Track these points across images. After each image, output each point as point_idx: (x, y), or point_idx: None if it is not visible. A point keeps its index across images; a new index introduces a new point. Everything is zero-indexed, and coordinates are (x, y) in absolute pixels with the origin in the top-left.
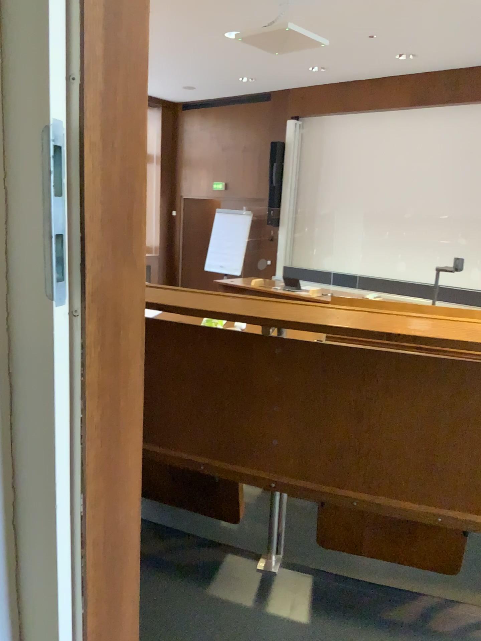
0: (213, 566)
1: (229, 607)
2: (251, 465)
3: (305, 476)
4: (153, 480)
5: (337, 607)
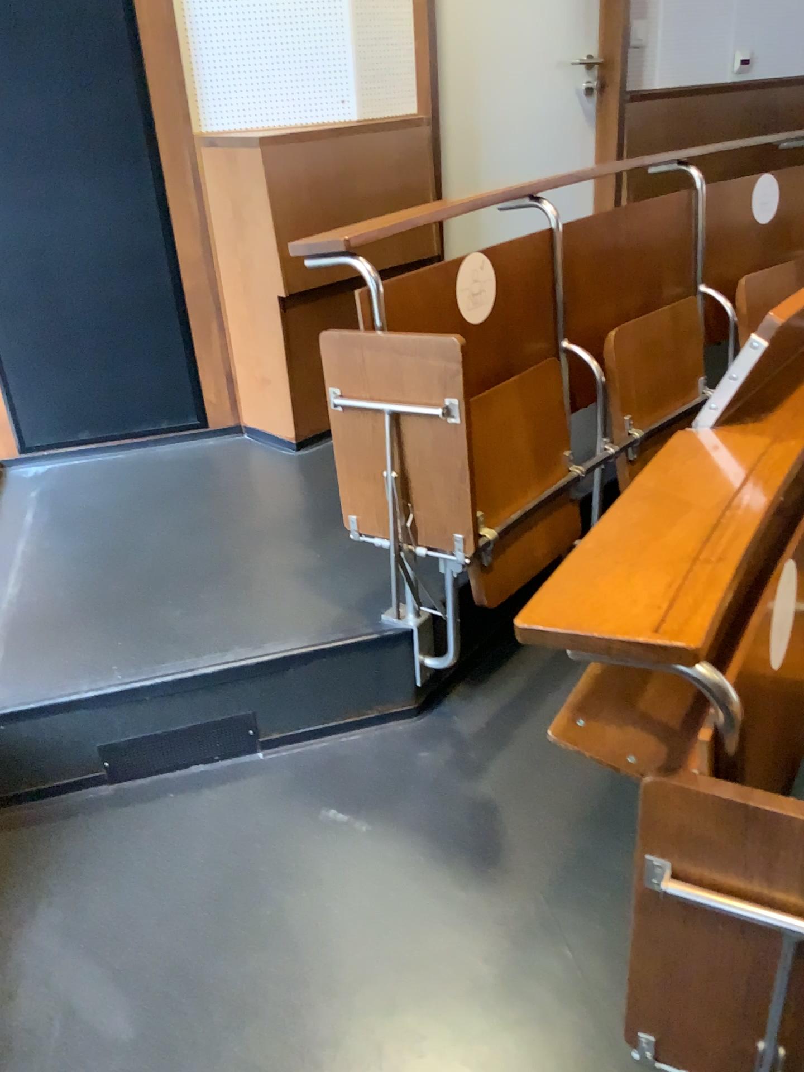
0: None
1: None
2: None
3: None
4: None
5: None
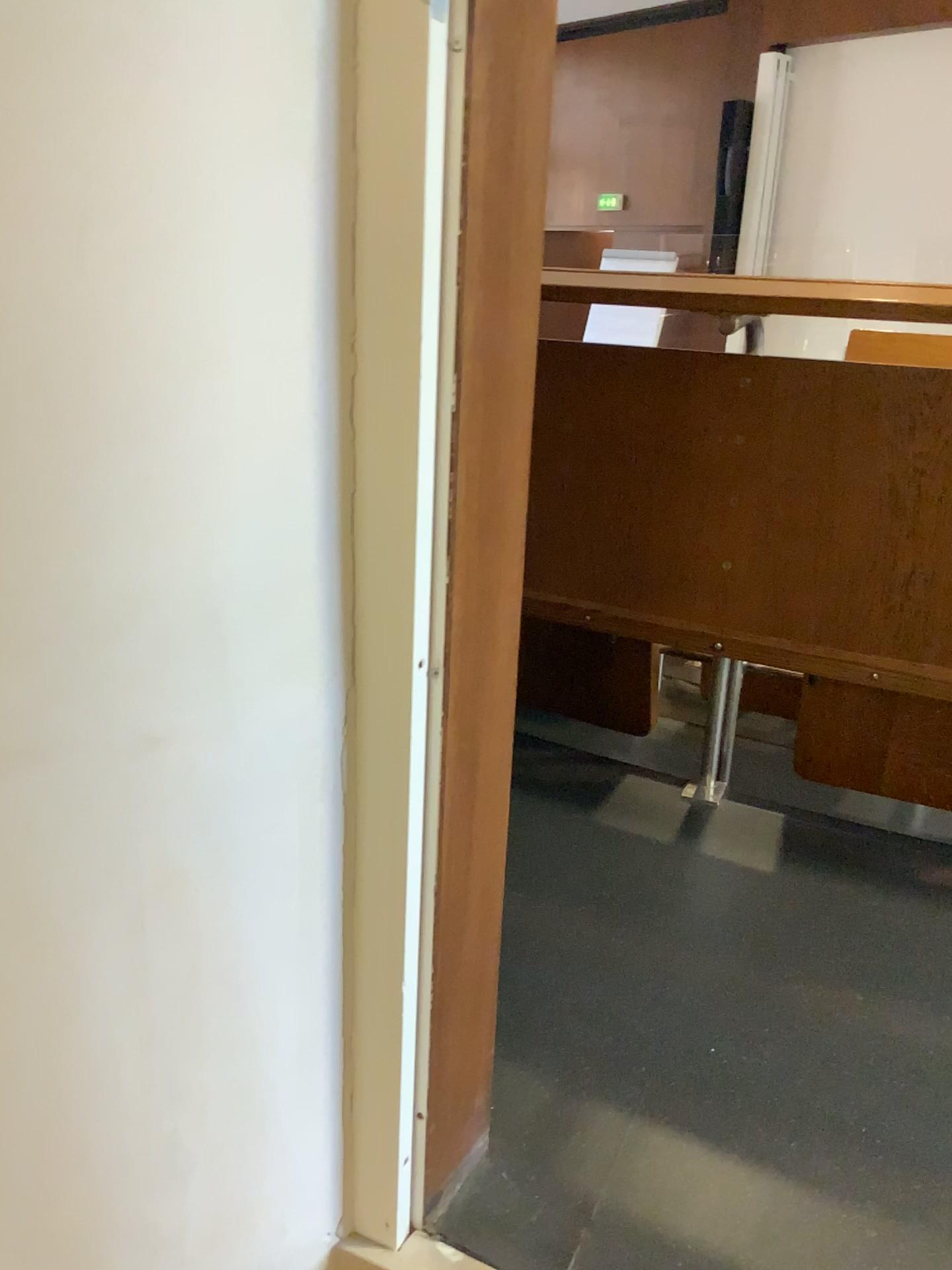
0: (605, 791)
1: (634, 845)
2: (682, 613)
3: (783, 633)
4: None
5: (831, 862)
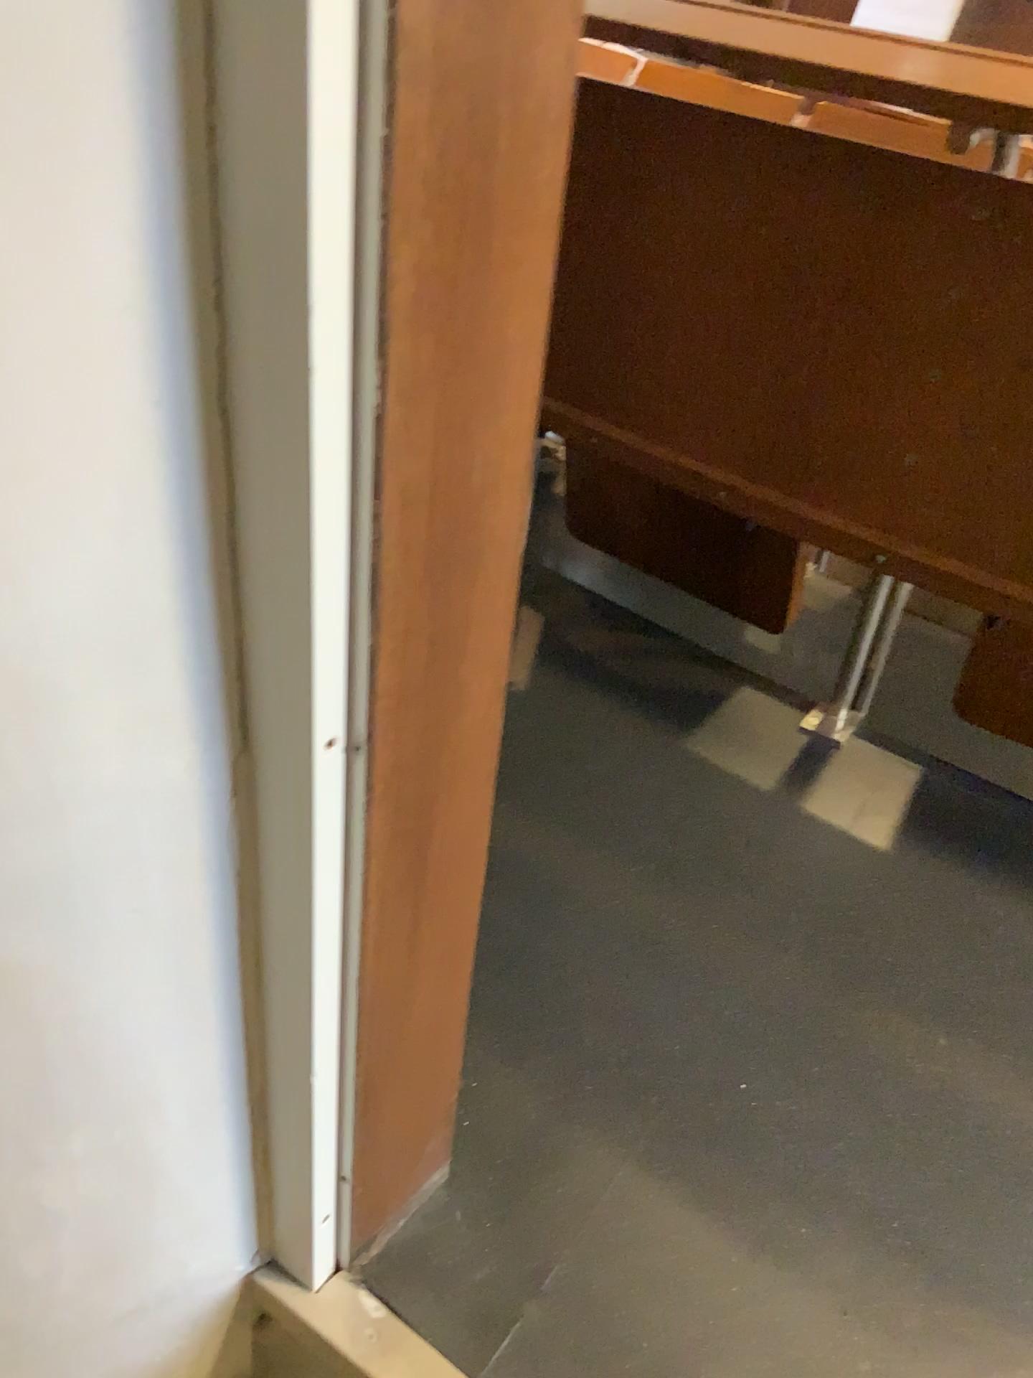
0: (710, 701)
1: (726, 781)
2: (839, 504)
3: (964, 553)
4: (613, 507)
5: (962, 837)
